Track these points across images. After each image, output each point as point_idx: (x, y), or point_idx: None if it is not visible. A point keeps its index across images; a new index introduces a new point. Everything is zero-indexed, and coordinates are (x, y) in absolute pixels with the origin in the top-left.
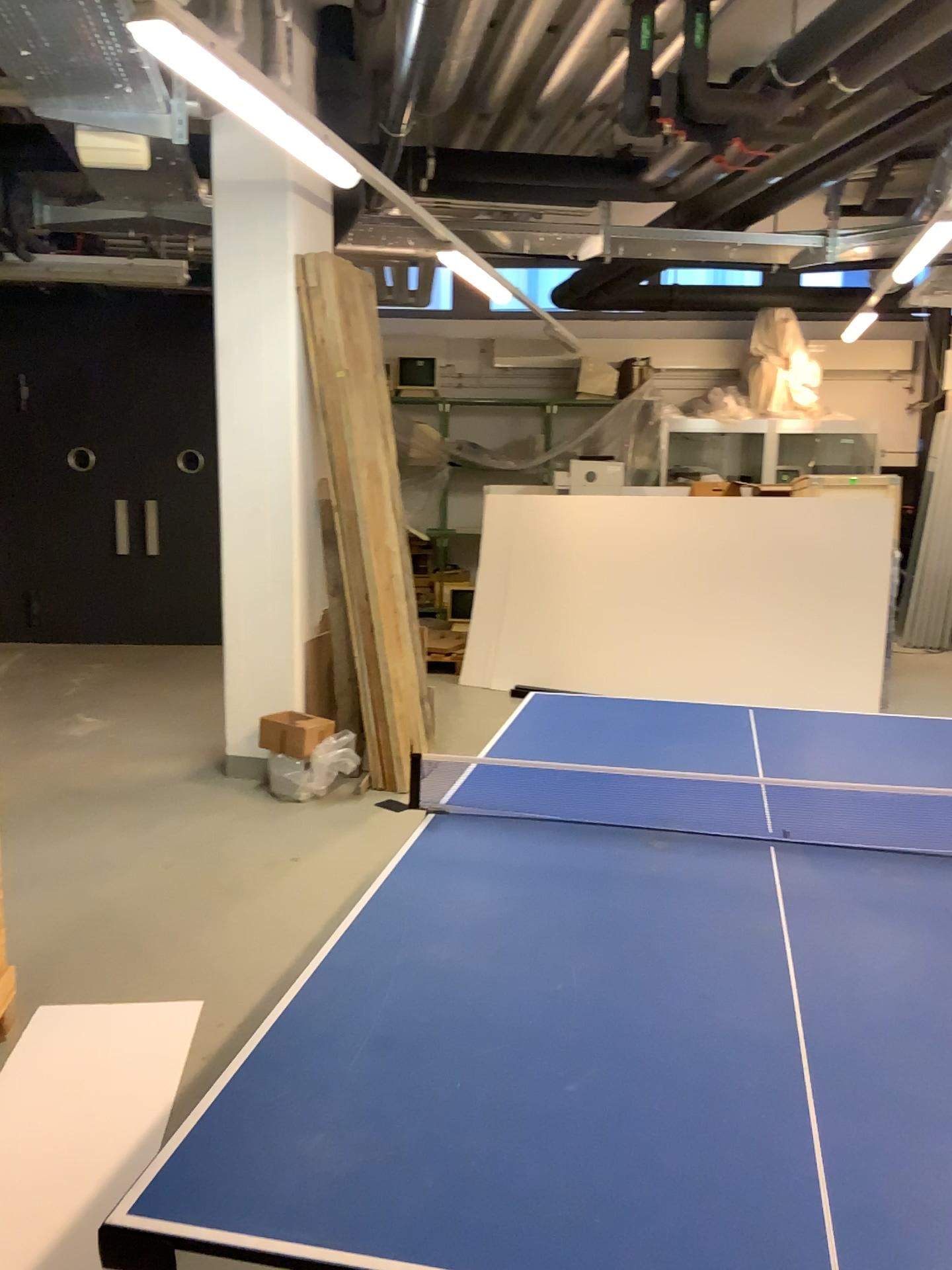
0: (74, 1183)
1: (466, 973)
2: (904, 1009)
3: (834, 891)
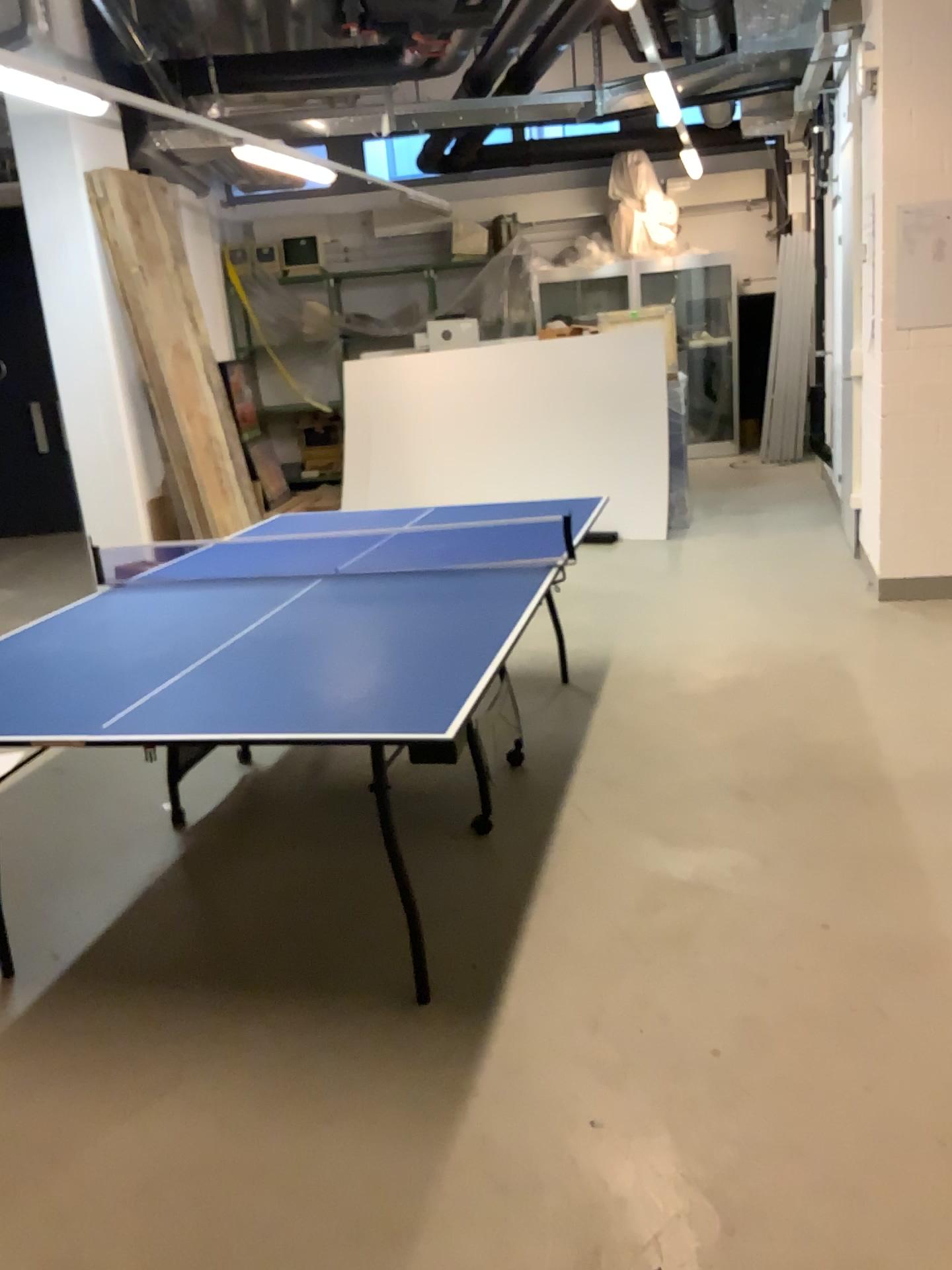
0: None
1: (51, 648)
2: (285, 635)
3: (325, 593)
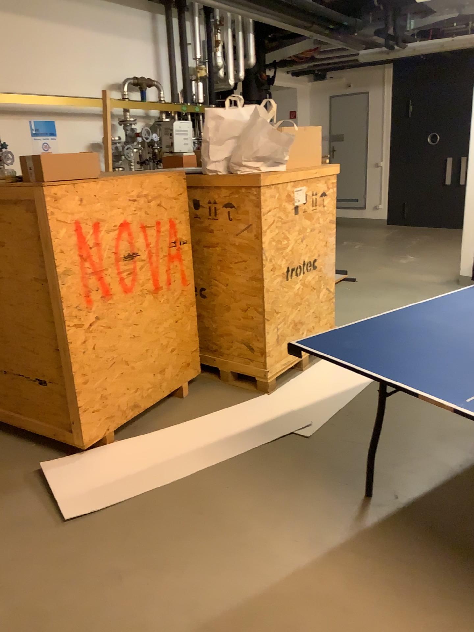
0: (335, 385)
1: (437, 320)
2: None
3: None
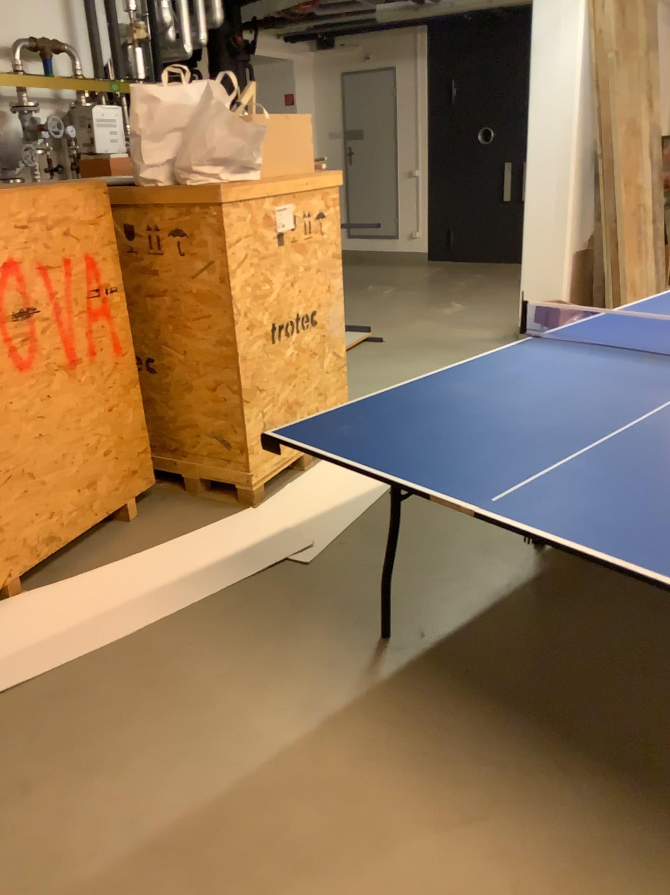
0: (346, 489)
1: (470, 392)
2: None
3: None
